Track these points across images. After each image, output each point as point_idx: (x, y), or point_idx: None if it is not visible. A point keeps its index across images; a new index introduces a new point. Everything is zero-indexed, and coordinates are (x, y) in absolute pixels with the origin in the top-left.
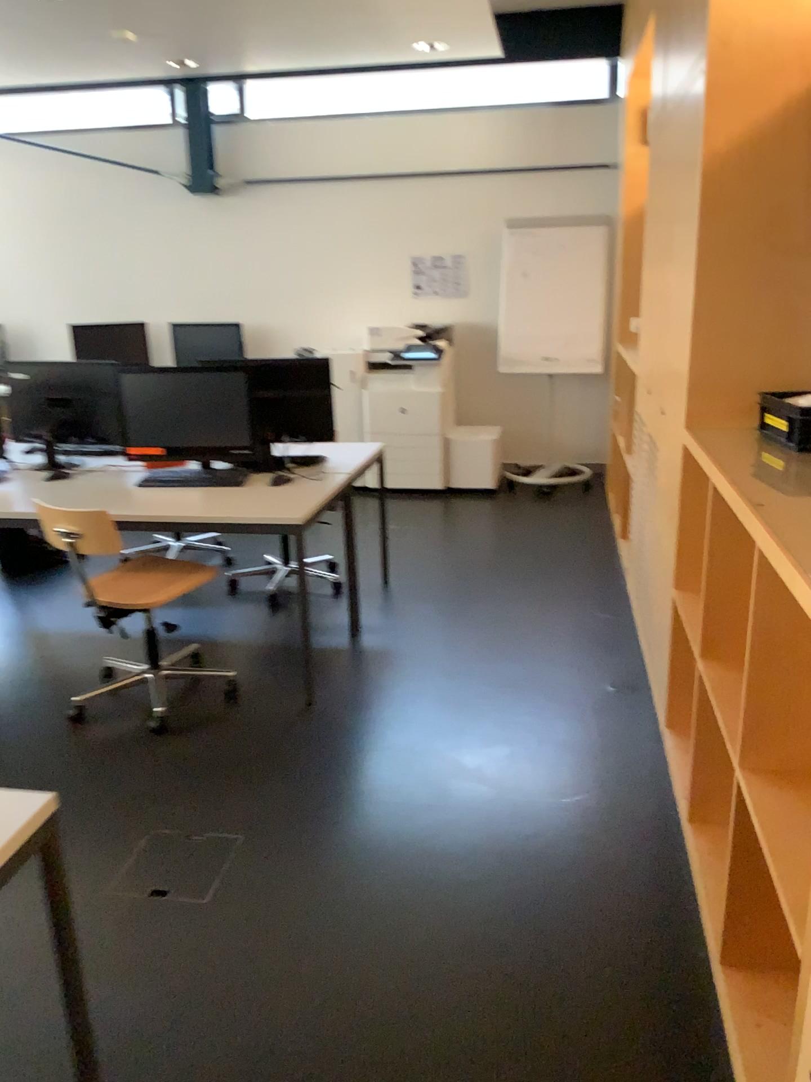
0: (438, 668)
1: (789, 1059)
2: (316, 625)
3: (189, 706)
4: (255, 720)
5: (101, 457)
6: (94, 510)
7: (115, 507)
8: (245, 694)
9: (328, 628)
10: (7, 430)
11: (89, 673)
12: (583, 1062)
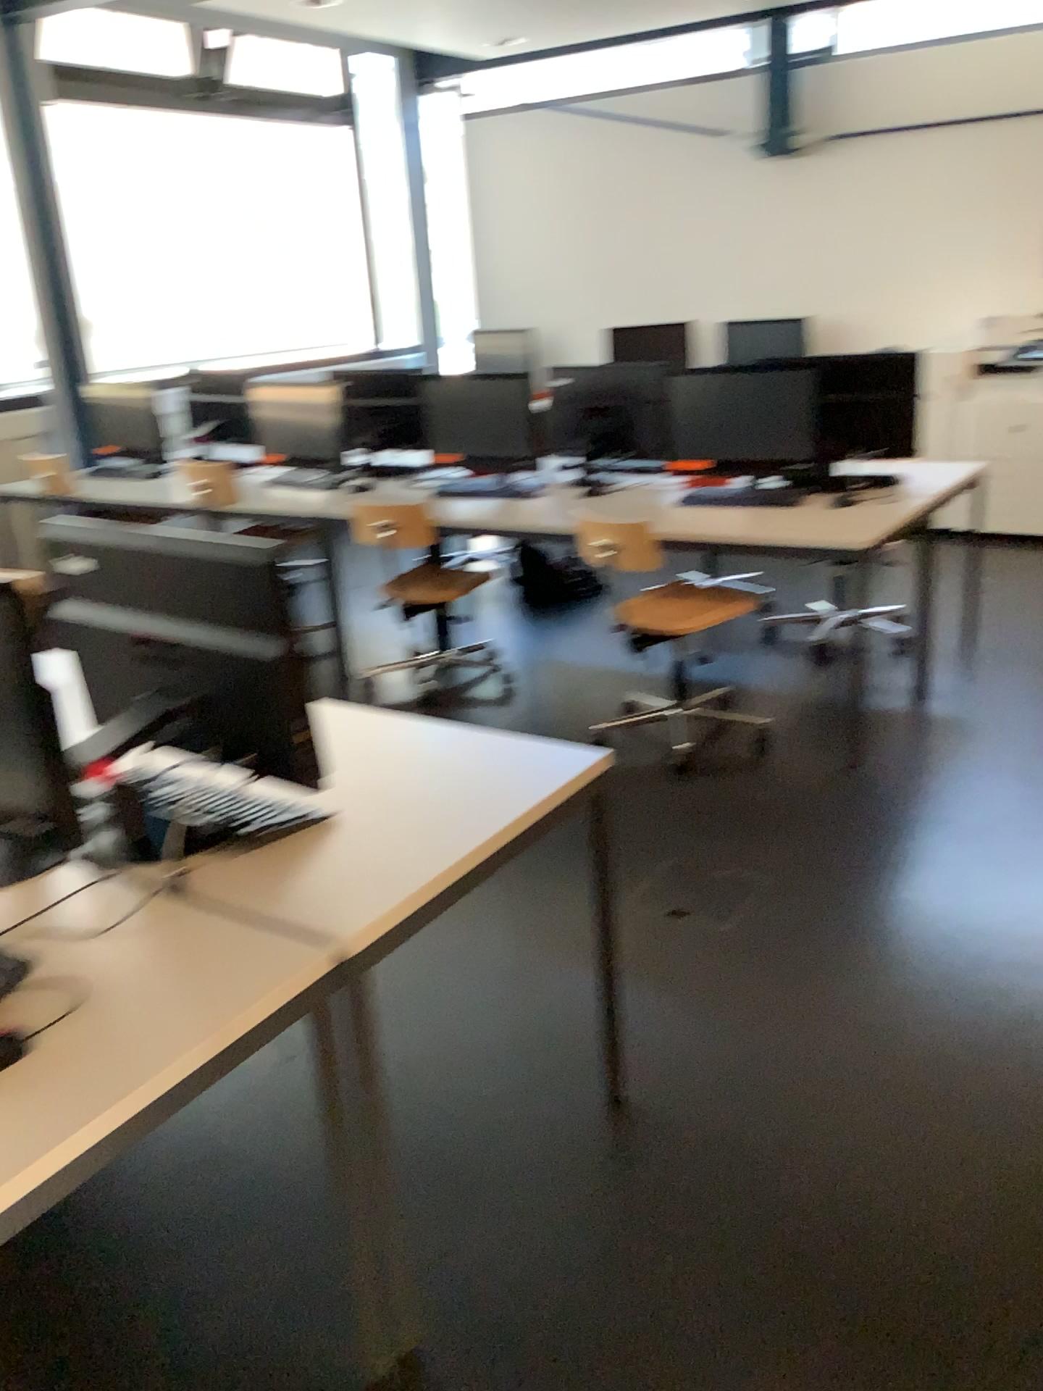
0: (1029, 745)
1: None
2: (875, 683)
3: (720, 750)
4: (793, 773)
5: (643, 471)
6: (634, 525)
7: (657, 522)
8: (784, 746)
9: (890, 688)
10: (544, 440)
11: (613, 708)
12: None
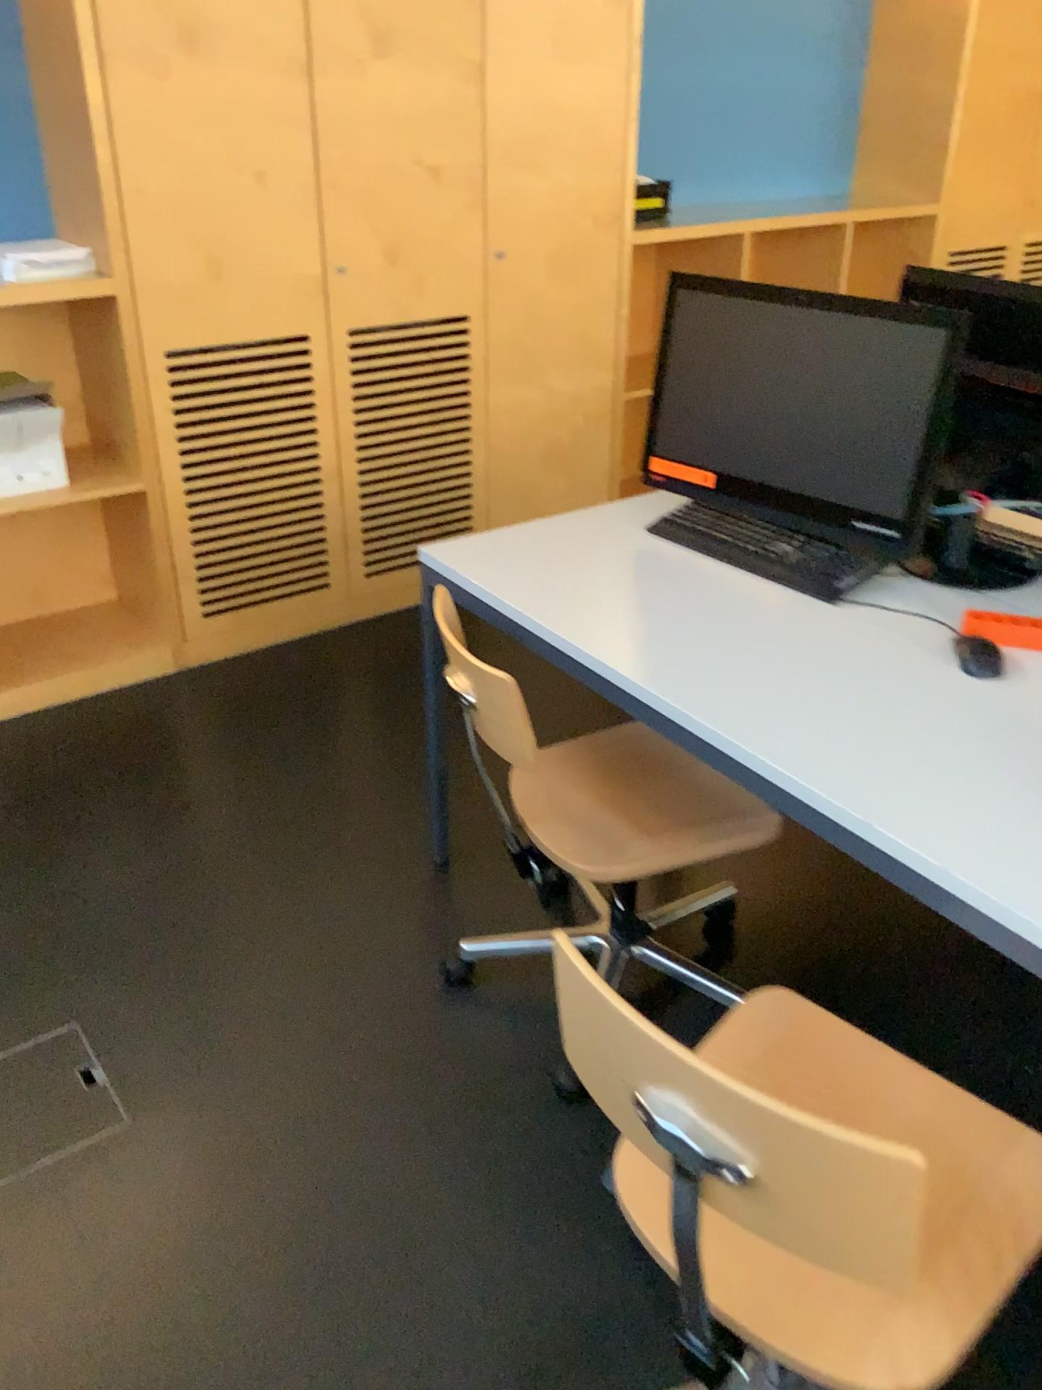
0: None
1: None
2: None
3: None
4: None
5: None
6: None
7: None
8: None
9: None
10: None
11: None
12: None
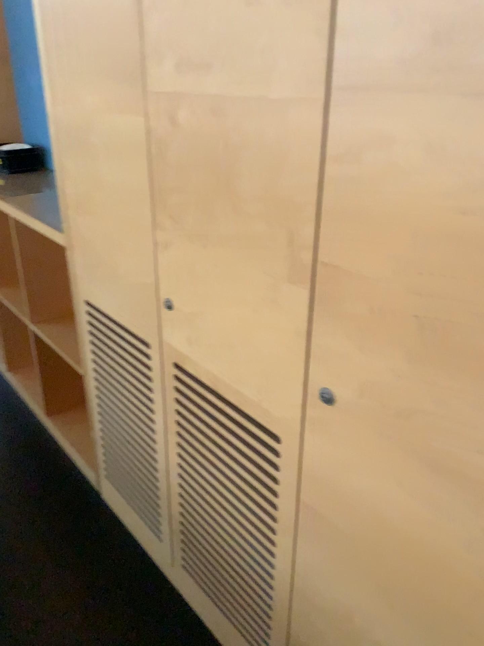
0: None
1: (86, 434)
2: None
3: None
4: None
5: None
6: None
7: None
8: None
9: None
10: None
11: None
12: (0, 483)
